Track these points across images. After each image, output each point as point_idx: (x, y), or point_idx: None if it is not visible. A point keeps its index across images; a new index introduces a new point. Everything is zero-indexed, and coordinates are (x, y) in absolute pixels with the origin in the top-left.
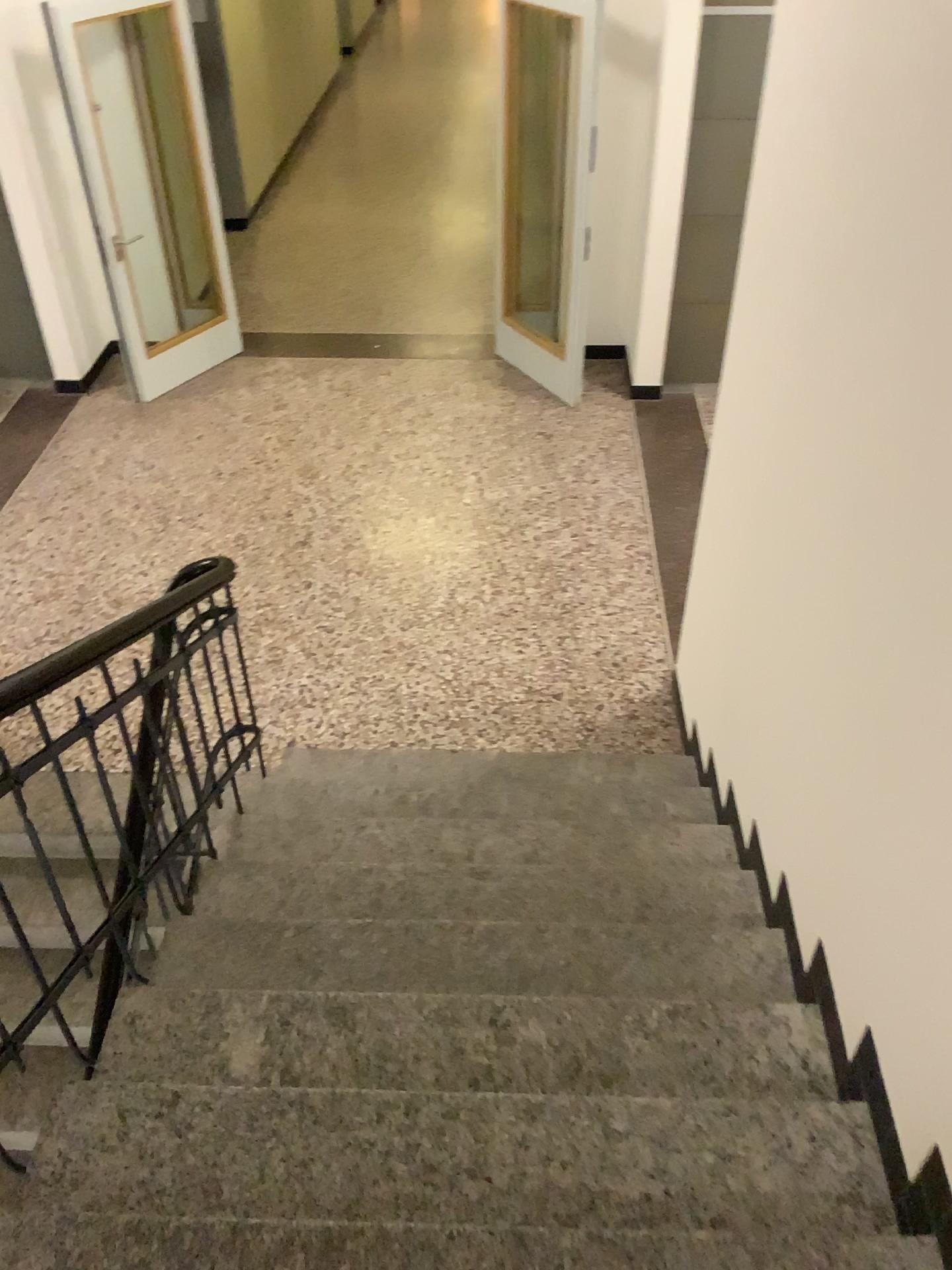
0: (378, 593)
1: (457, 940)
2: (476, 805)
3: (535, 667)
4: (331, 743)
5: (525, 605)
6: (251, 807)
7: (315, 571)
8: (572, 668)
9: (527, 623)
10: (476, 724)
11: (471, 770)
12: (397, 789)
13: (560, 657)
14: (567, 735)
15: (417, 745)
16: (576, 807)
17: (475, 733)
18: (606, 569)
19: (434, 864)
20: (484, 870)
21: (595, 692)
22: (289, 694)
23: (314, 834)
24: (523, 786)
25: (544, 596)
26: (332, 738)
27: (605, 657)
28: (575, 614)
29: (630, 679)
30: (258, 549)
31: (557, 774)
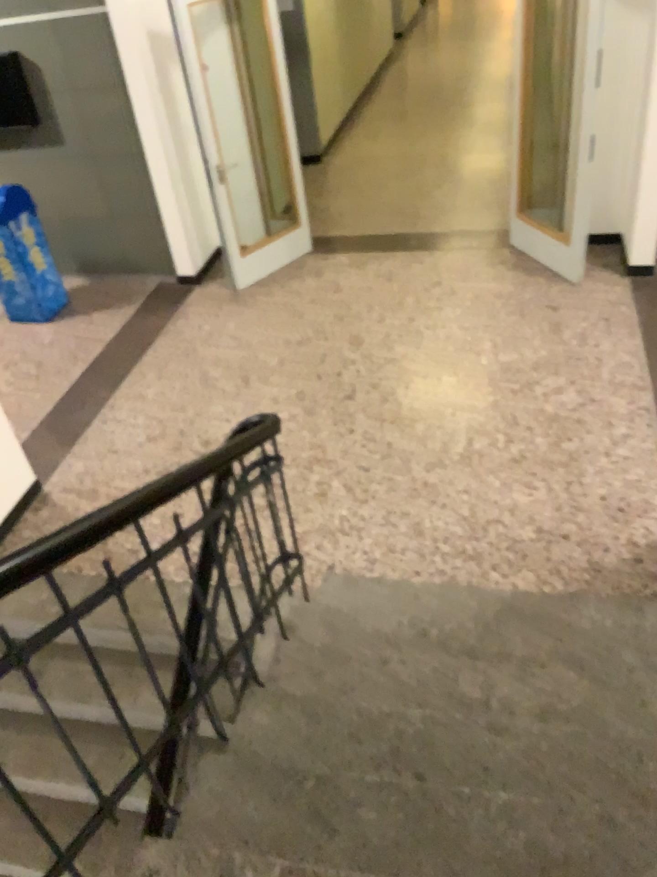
0: (409, 440)
1: (475, 815)
2: (493, 646)
3: (546, 509)
4: (365, 570)
5: (535, 453)
6: (292, 633)
7: (359, 421)
8: (580, 511)
9: (537, 469)
10: (493, 560)
11: (487, 606)
12: (420, 622)
13: (568, 501)
14: (577, 574)
15: (439, 577)
16: (590, 654)
17: (491, 568)
18: (608, 422)
19: (453, 712)
20: (502, 725)
21: (602, 534)
22: (333, 525)
23: (343, 667)
24: (537, 627)
25: (552, 445)
26: (367, 566)
27: (610, 502)
28: (581, 462)
29: (635, 524)
30: (315, 402)
31: (569, 616)
